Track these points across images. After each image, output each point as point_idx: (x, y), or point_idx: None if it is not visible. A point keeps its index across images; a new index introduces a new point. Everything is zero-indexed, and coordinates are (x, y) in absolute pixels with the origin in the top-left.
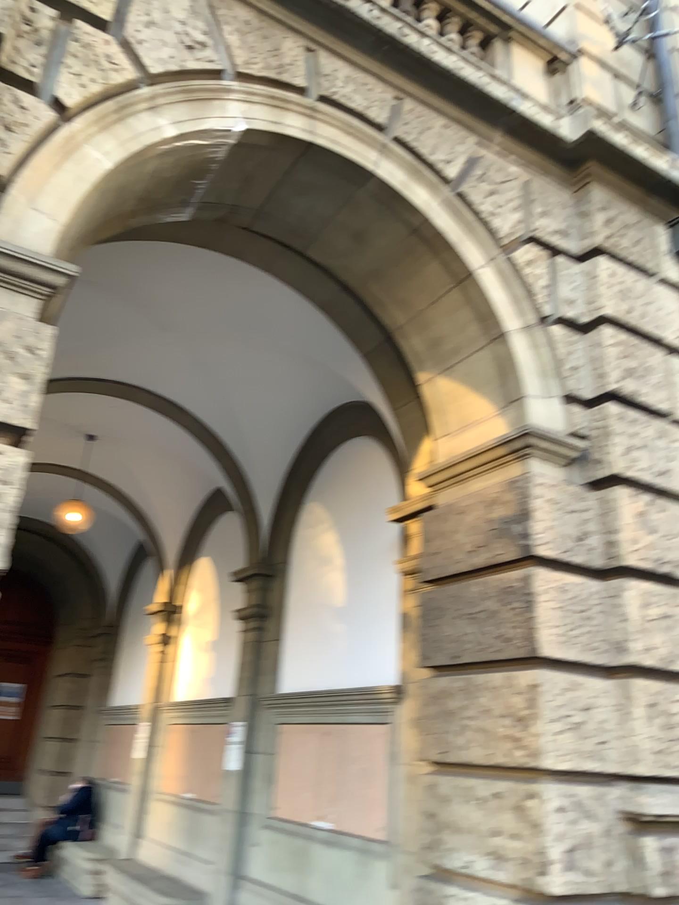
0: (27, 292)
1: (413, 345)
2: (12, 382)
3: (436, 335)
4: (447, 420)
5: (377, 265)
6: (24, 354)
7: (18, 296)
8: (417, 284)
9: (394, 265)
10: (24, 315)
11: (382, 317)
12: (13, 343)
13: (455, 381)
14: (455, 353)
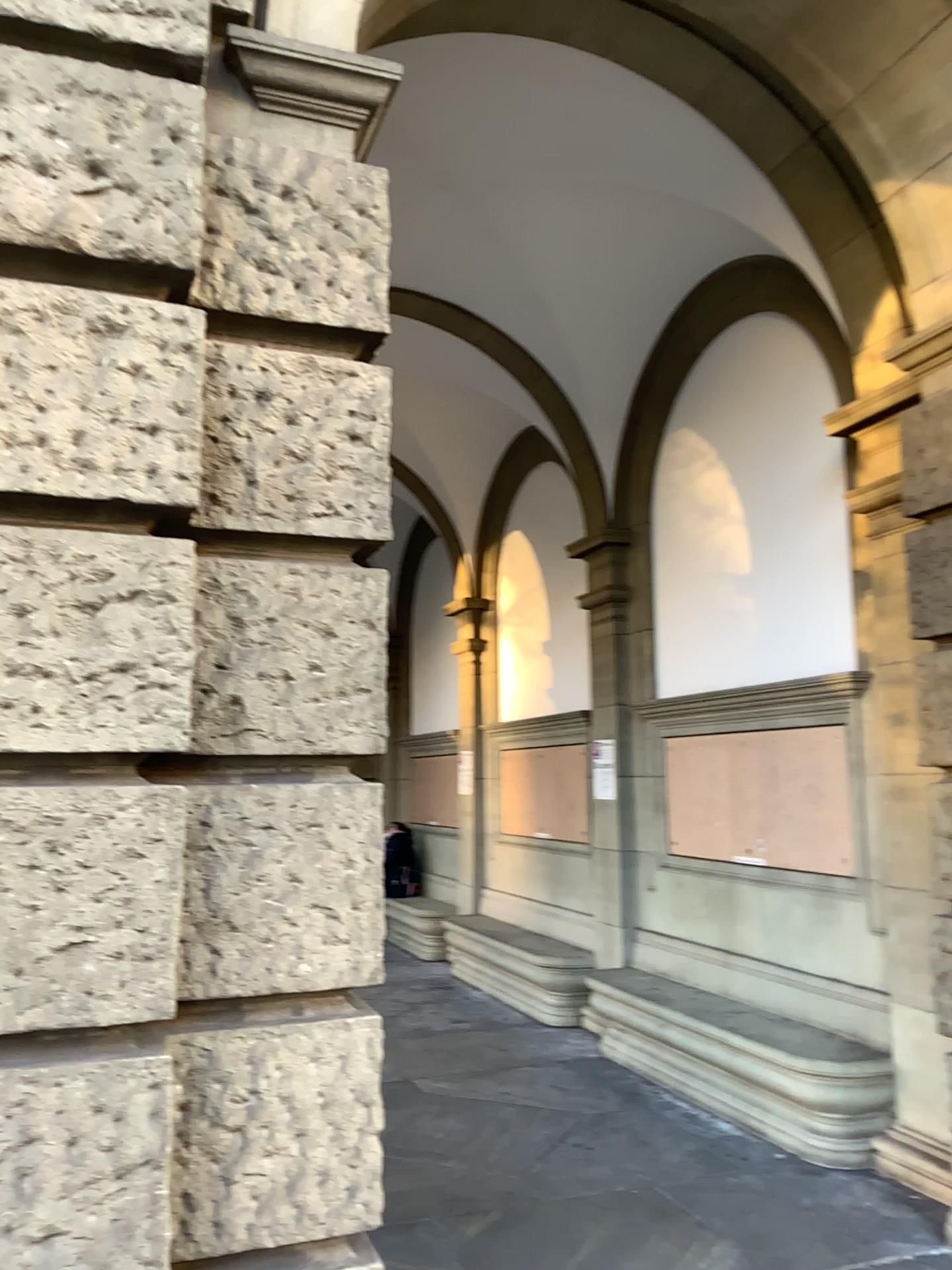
0: (332, 123)
1: (862, 143)
2: (344, 266)
3: (908, 116)
4: (930, 257)
5: (803, 9)
6: (352, 220)
7: (321, 130)
8: (875, 29)
9: (833, 2)
10: (337, 160)
11: (808, 103)
12: (334, 204)
13: (943, 190)
14: (943, 142)
